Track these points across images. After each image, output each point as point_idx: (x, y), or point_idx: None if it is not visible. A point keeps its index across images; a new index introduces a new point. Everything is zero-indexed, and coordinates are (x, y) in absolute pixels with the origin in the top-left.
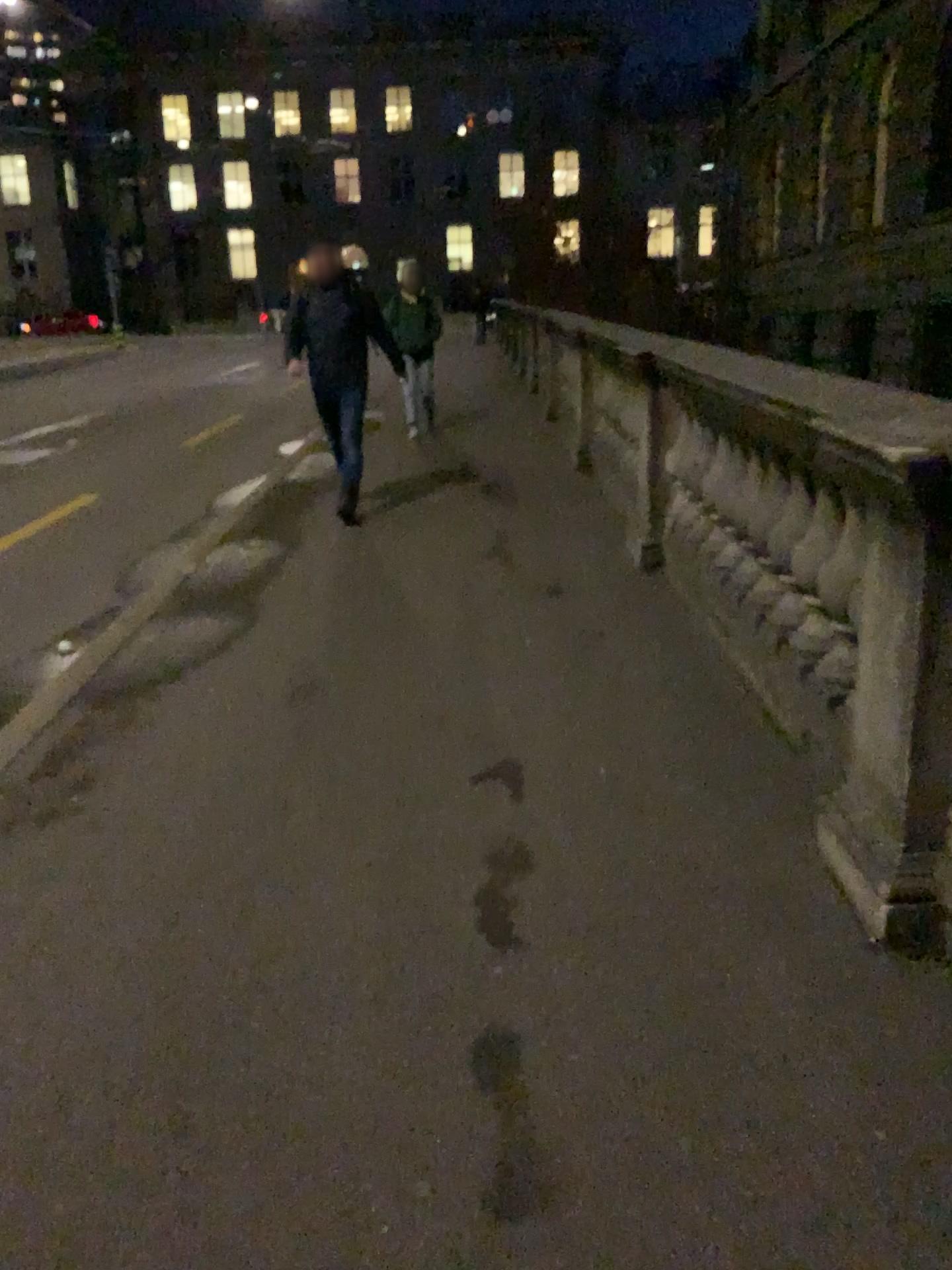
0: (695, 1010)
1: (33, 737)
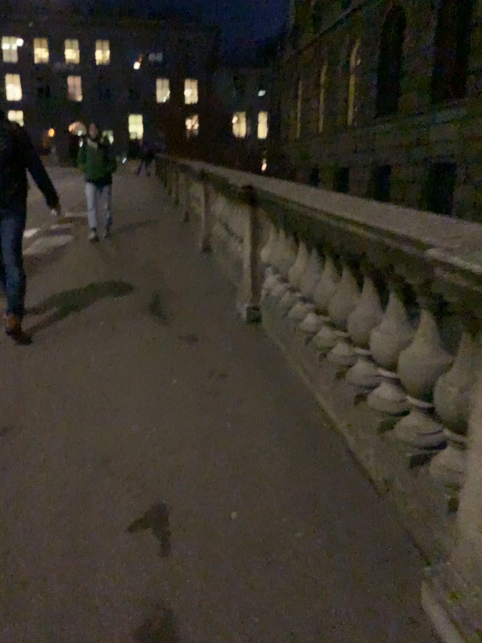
0: None
1: None
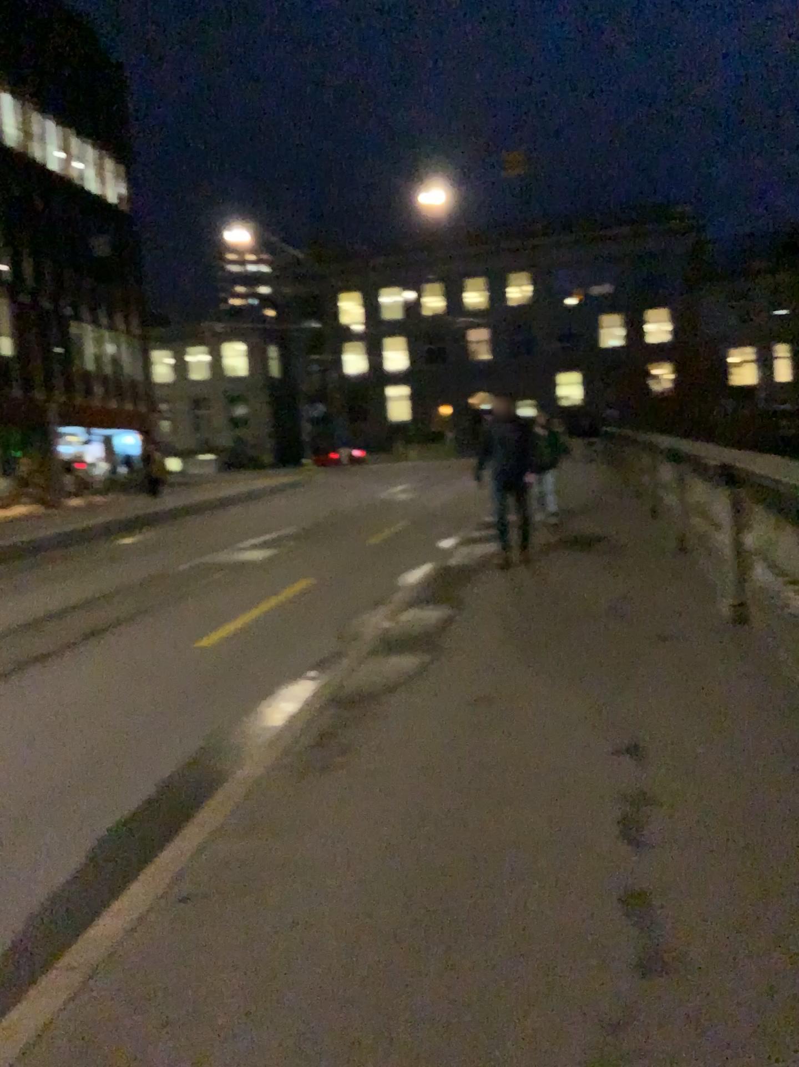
0: (790, 885)
1: (315, 730)
